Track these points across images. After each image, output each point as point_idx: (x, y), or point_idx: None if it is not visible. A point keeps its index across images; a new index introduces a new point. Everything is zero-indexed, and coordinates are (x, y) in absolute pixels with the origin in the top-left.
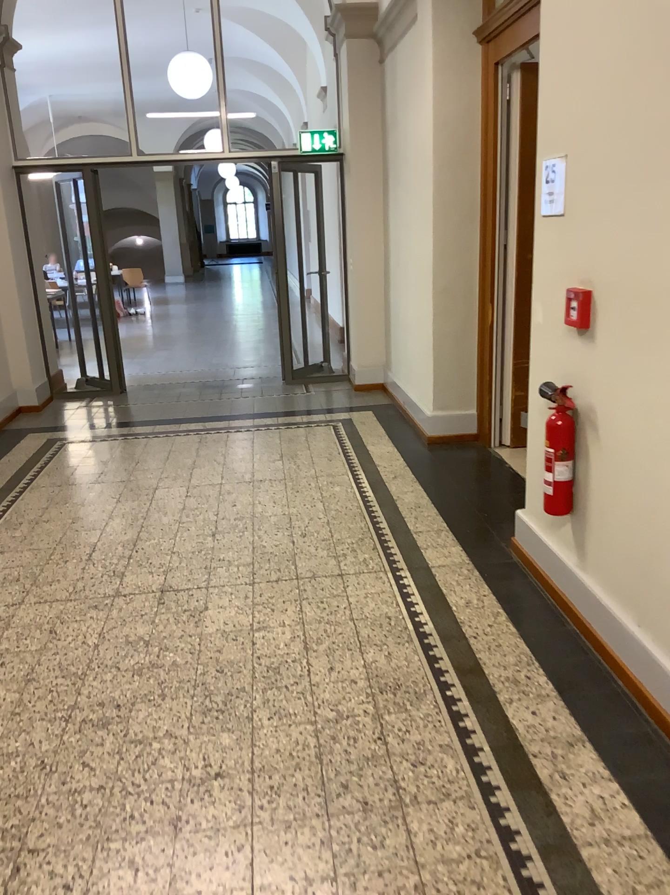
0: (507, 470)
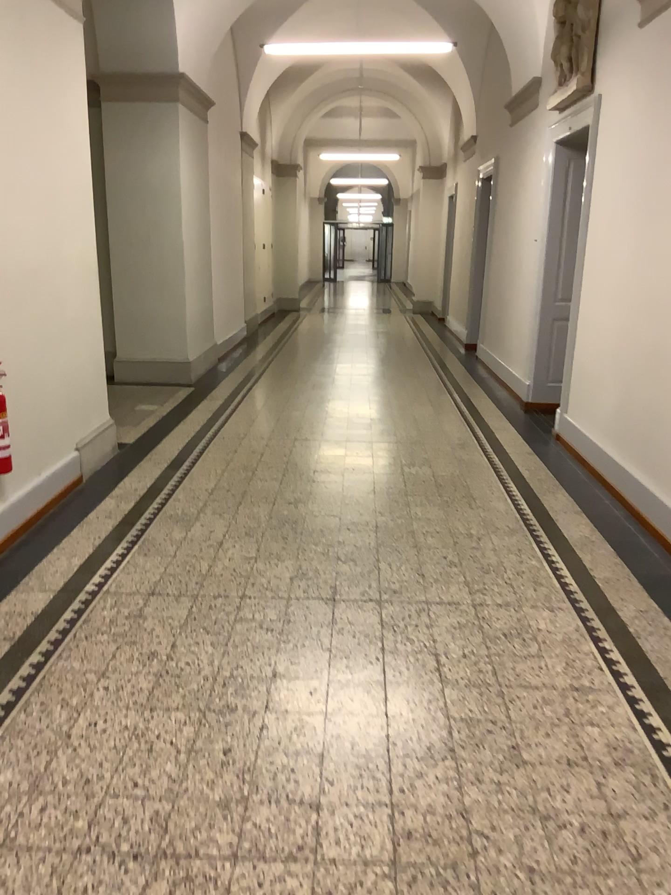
0: None
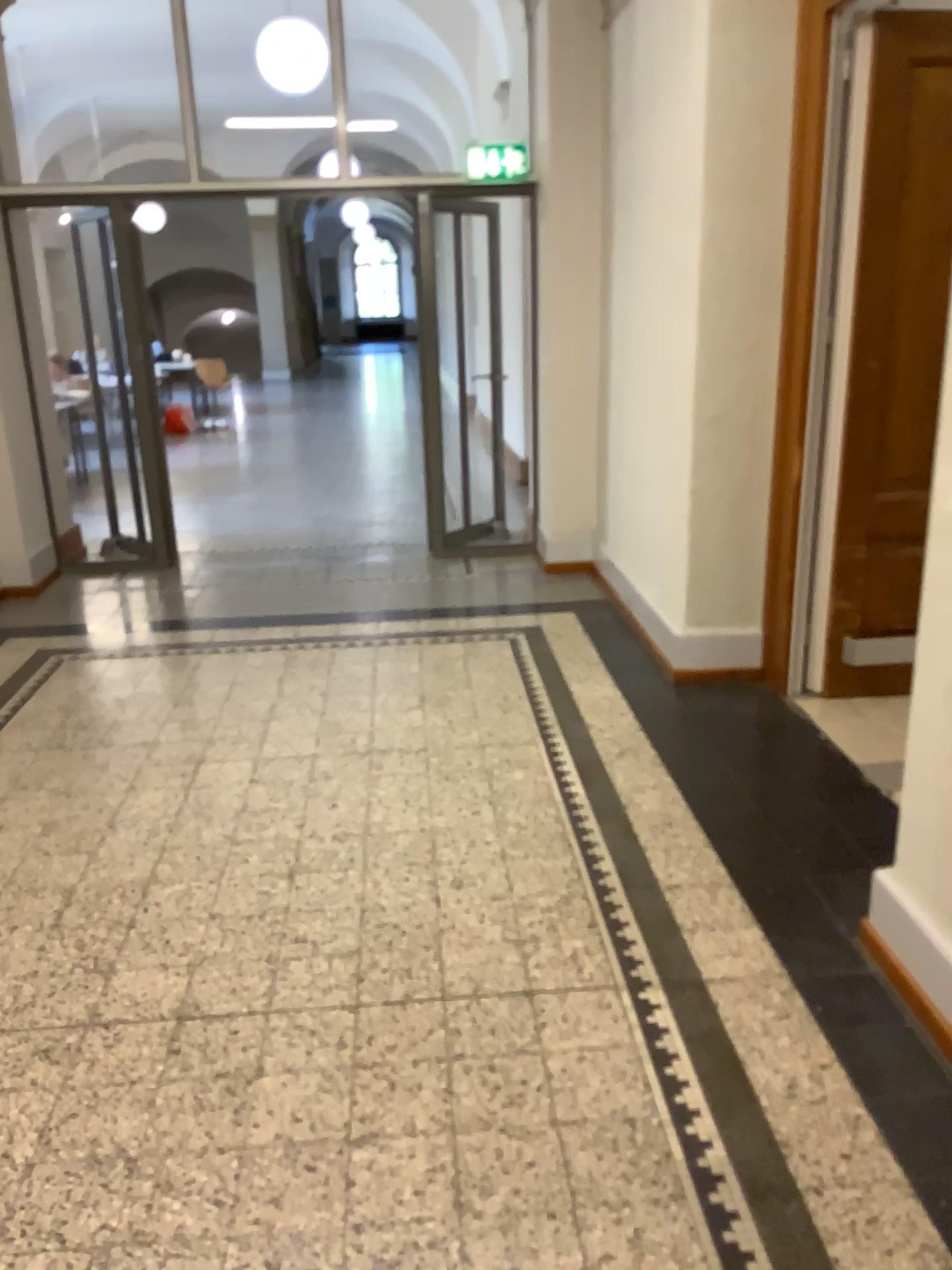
0: (825, 750)
